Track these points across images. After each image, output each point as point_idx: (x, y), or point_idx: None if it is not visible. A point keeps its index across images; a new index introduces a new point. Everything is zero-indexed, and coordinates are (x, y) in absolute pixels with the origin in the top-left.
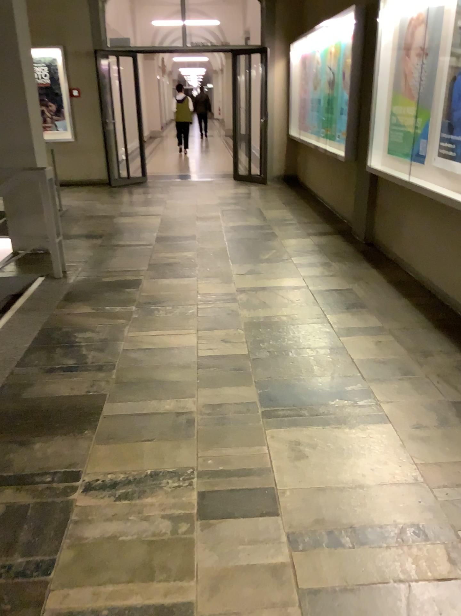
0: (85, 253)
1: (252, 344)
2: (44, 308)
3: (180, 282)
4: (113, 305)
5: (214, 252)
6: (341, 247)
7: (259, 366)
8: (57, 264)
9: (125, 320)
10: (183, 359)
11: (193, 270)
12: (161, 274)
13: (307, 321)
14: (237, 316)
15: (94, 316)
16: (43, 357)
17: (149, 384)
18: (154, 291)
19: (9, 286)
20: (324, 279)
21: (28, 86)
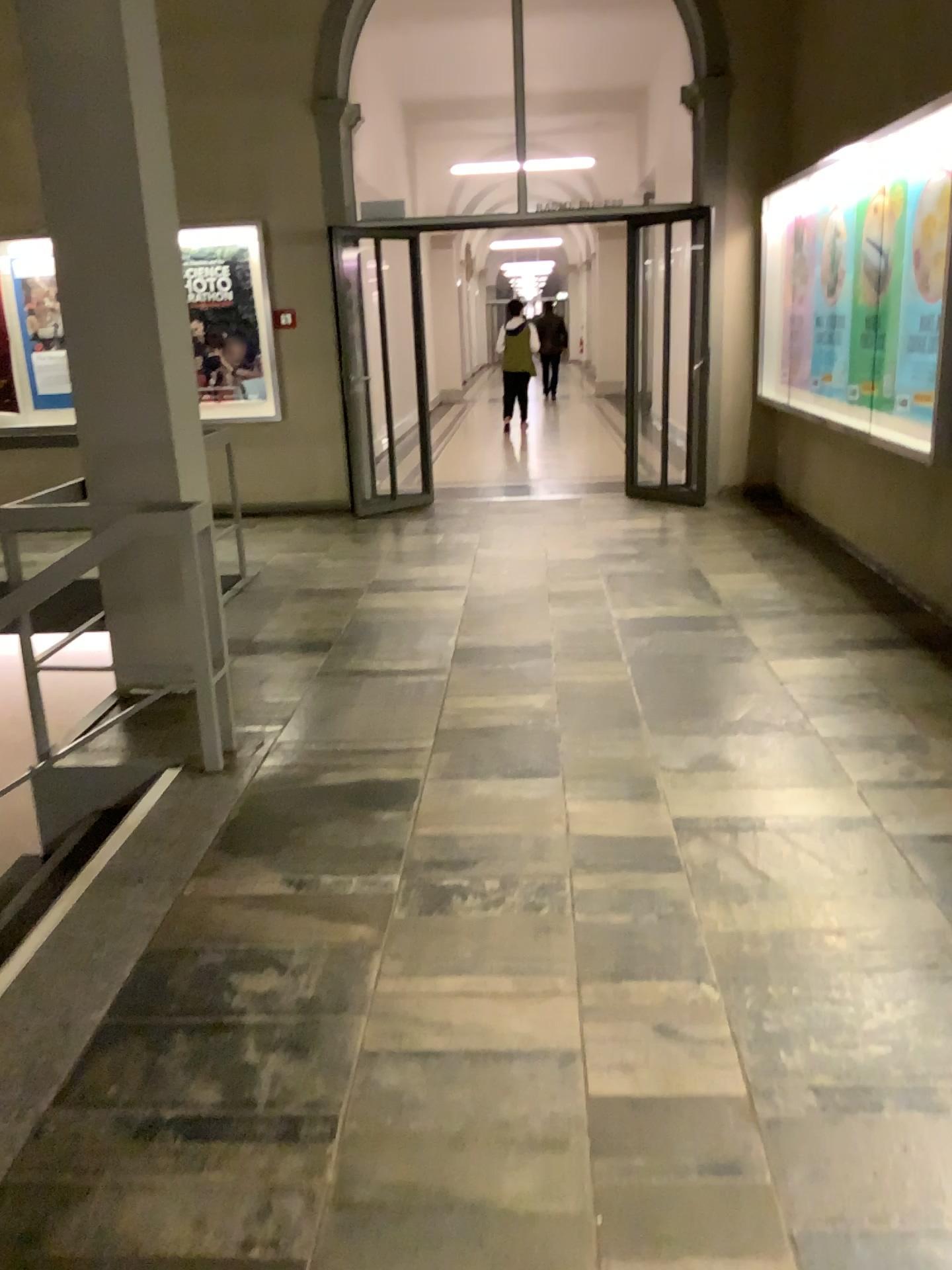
0: (282, 702)
1: (755, 1054)
2: (162, 876)
3: (522, 797)
4: (341, 875)
5: (605, 704)
6: (937, 688)
7: (795, 1162)
8: (210, 739)
9: (373, 933)
10: (545, 1109)
11: (554, 760)
12: (469, 771)
13: (910, 963)
14: (693, 929)
15: (290, 911)
16: (135, 1070)
17: (442, 1223)
18: (452, 828)
19: (93, 791)
20: (922, 799)
21: (164, 306)
